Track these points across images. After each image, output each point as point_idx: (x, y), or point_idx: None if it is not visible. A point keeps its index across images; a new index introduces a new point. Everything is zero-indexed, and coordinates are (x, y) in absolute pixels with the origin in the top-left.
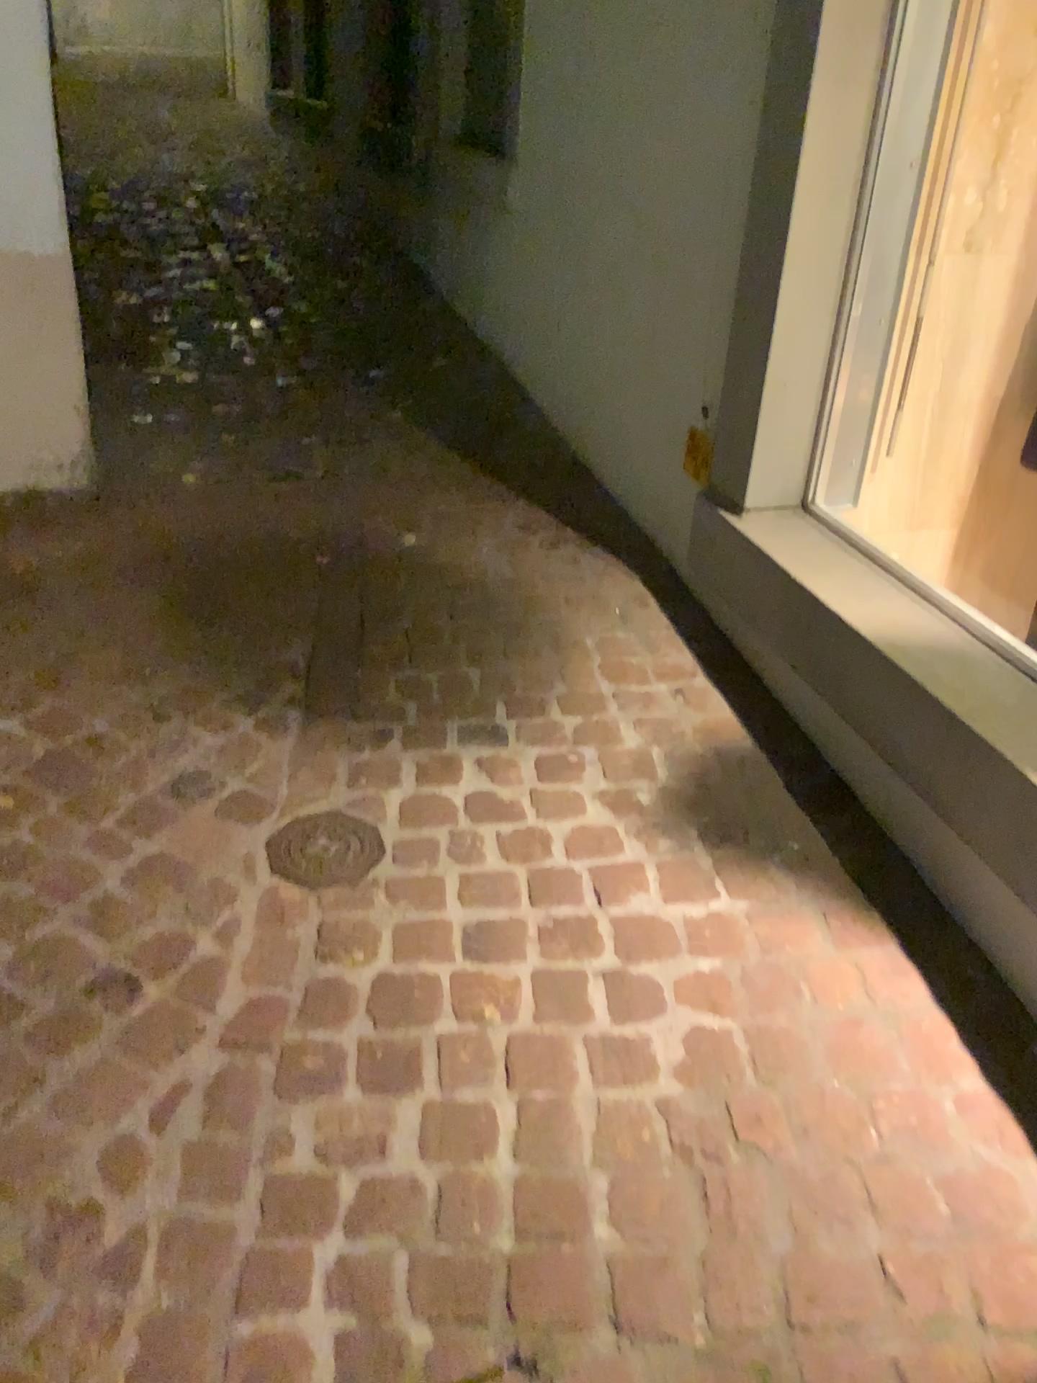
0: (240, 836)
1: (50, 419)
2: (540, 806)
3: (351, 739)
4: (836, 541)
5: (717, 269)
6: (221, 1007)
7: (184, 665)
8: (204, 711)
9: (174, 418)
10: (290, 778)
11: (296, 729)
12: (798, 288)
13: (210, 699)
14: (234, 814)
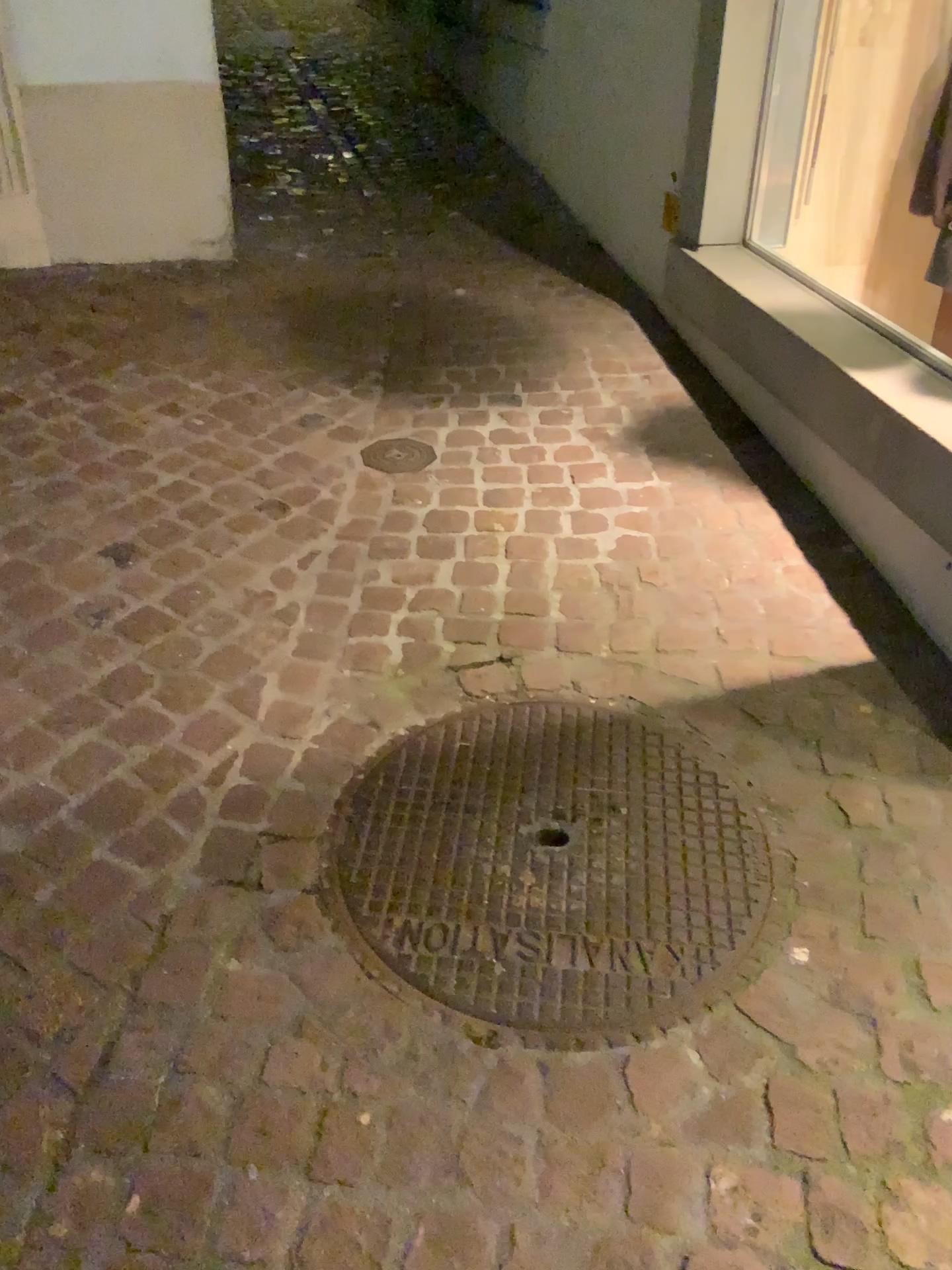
0: (346, 444)
1: (209, 208)
2: (541, 433)
3: (418, 400)
4: (761, 264)
5: (685, 71)
6: (337, 517)
7: (307, 359)
8: (321, 383)
9: (292, 220)
10: (378, 418)
11: (382, 394)
12: (735, 75)
13: (325, 377)
14: (342, 433)
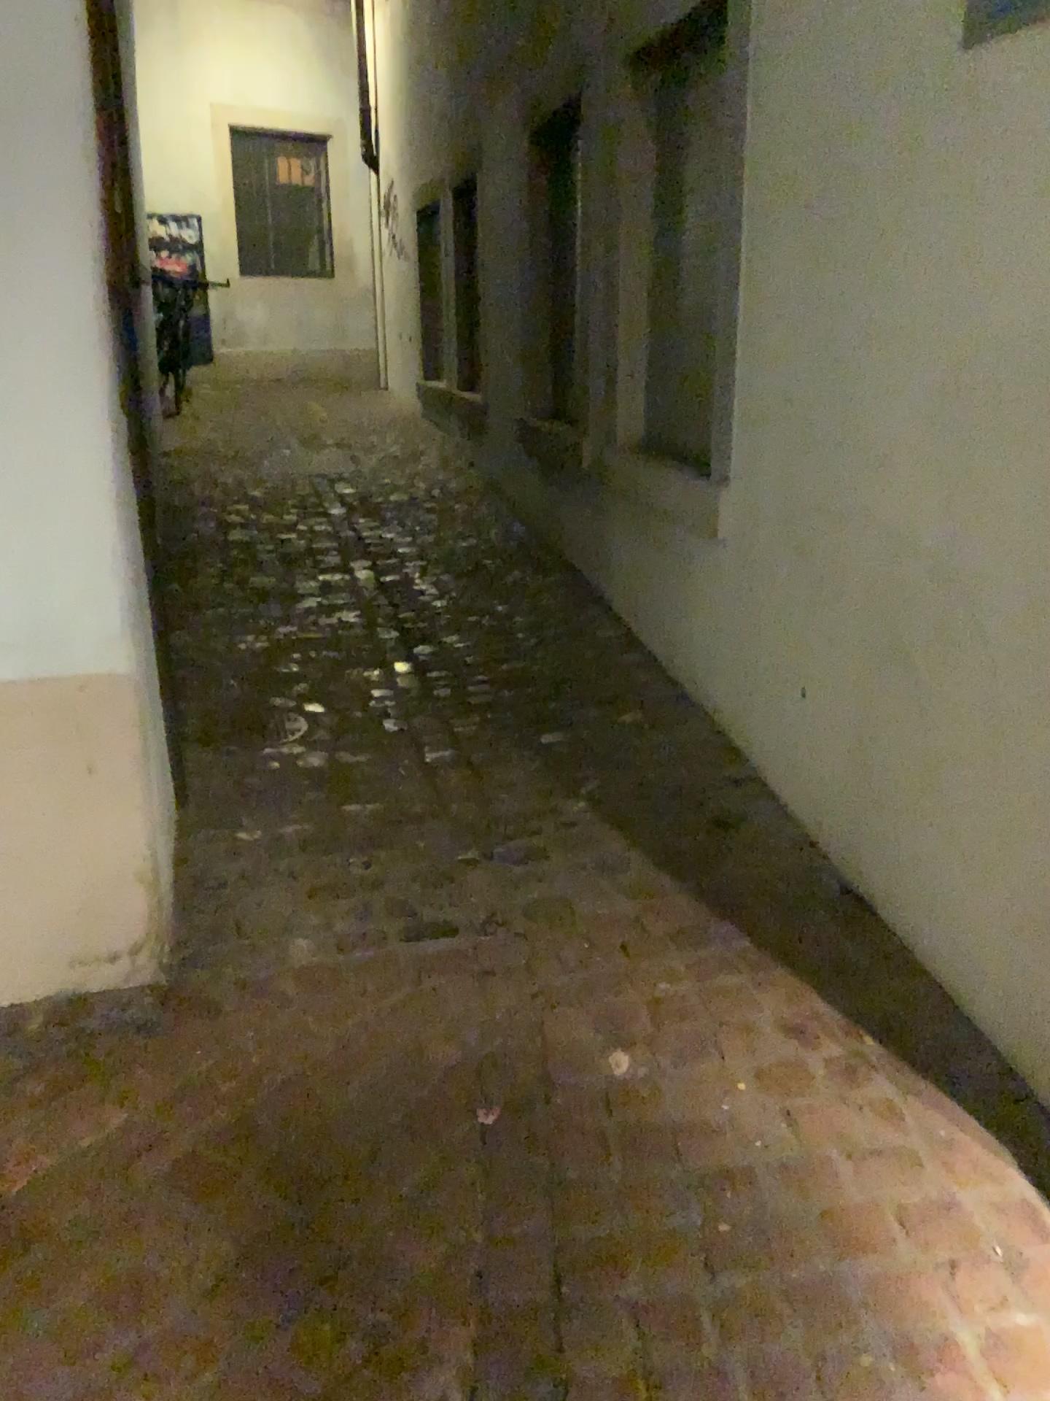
0: None
1: (111, 895)
2: None
3: None
4: None
5: None
6: None
7: None
8: None
9: (293, 835)
10: None
11: None
12: None
13: None
14: None
